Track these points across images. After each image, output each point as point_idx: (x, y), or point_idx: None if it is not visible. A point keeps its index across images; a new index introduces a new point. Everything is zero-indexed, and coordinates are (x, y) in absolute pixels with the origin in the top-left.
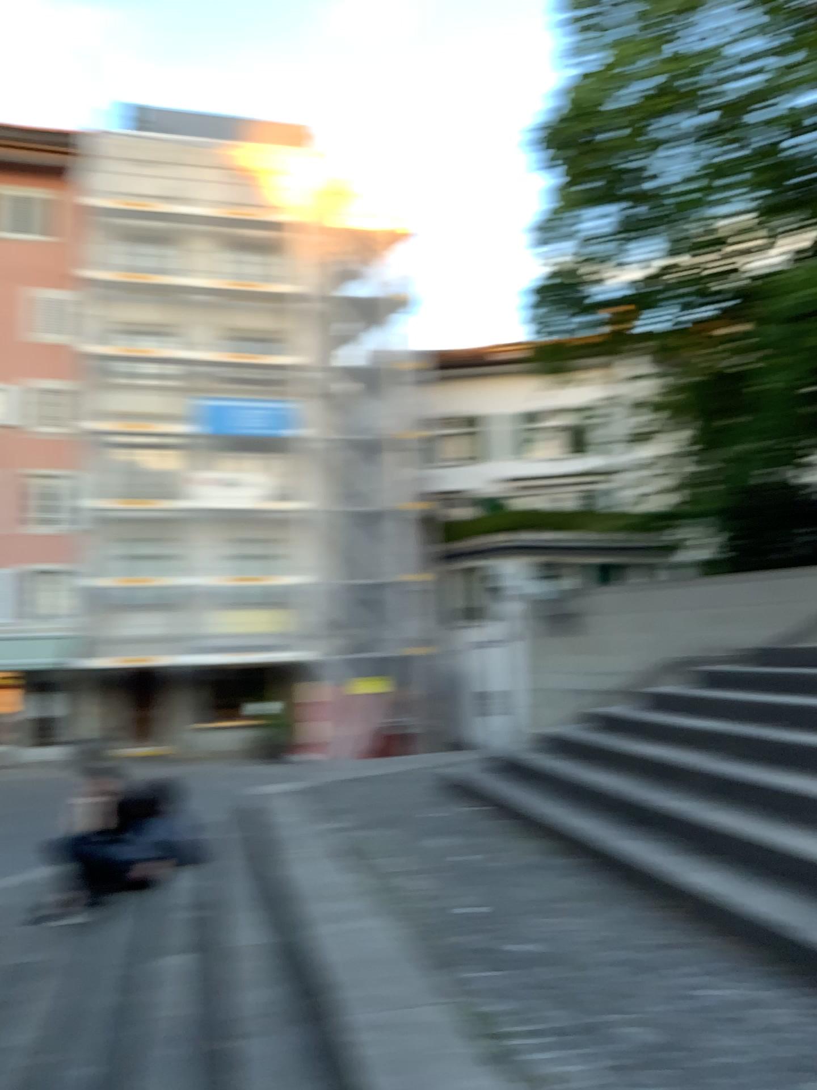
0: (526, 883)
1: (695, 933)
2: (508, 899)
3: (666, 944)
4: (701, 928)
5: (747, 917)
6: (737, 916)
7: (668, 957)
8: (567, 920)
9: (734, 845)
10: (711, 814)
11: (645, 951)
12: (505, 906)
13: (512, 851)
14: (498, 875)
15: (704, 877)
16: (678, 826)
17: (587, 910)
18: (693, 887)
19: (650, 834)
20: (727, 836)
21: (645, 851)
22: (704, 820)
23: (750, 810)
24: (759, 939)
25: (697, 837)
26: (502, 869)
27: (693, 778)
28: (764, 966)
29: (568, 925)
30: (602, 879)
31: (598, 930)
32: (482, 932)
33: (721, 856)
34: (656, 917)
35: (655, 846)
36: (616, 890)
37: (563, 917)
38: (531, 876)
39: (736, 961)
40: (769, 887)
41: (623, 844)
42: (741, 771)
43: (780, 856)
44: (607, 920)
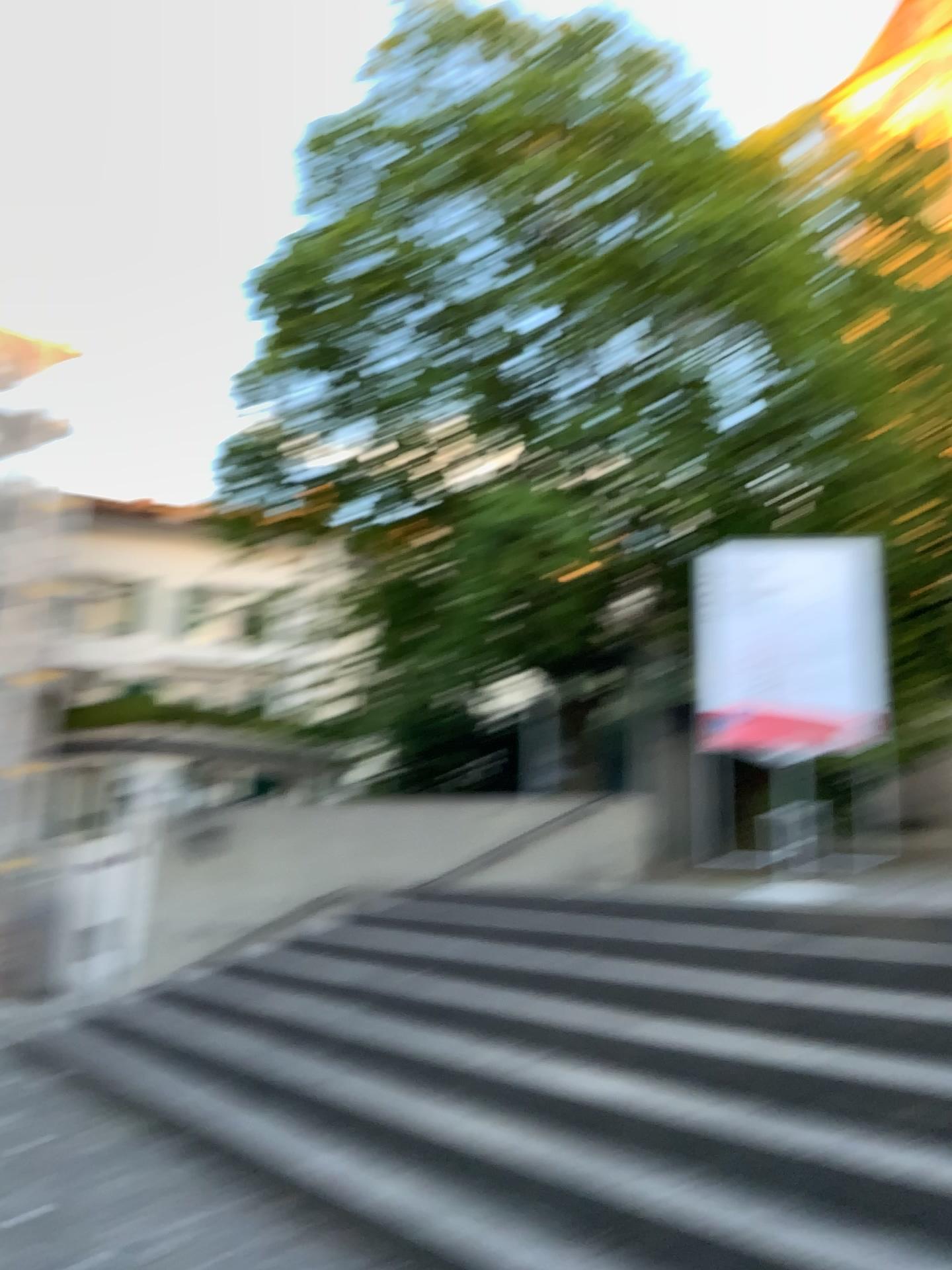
0: (106, 1176)
1: (305, 1231)
2: (78, 1199)
3: (269, 1248)
4: (314, 1225)
5: (367, 1210)
6: (356, 1207)
7: (268, 1265)
8: (151, 1224)
9: (364, 1120)
10: (344, 1082)
11: (243, 1259)
12: (73, 1208)
13: (95, 1133)
14: (70, 1167)
15: (325, 1161)
16: (305, 1097)
17: (179, 1208)
18: (311, 1174)
19: (271, 1108)
20: (358, 1109)
21: (261, 1130)
22: (335, 1091)
23: (388, 1078)
24: (377, 1235)
25: (325, 1111)
26: (77, 1158)
27: (331, 1039)
28: (377, 1269)
29: (152, 1231)
30: (204, 1167)
31: (188, 1235)
32: (34, 1247)
33: (348, 1134)
34: (262, 1215)
35: (275, 1123)
36: (220, 1180)
37: (147, 1219)
38: (114, 1166)
39: (348, 1265)
40: (395, 1171)
41: (236, 1122)
42: (384, 1030)
43: (412, 1132)
44: (202, 1221)
